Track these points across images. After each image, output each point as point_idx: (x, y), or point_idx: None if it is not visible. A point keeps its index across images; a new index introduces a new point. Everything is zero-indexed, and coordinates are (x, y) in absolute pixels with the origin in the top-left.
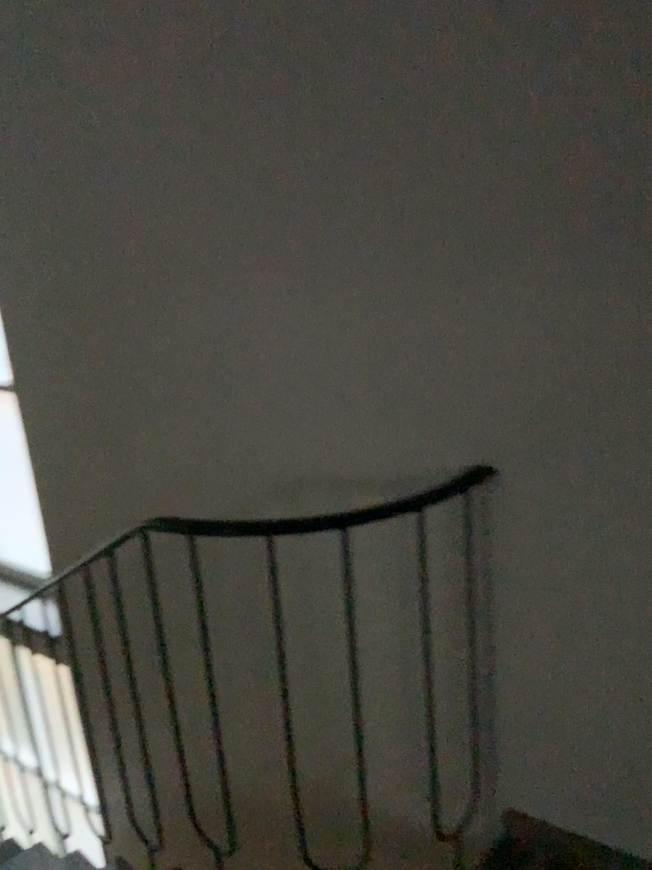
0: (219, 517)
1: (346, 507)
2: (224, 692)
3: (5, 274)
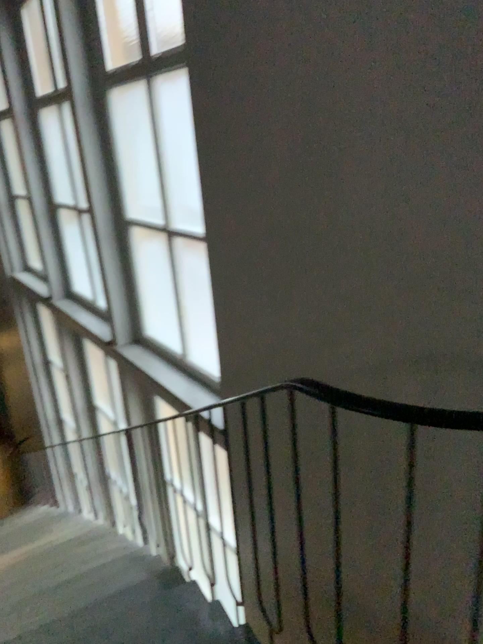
0: (352, 369)
1: (480, 383)
2: (341, 514)
3: (198, 150)
